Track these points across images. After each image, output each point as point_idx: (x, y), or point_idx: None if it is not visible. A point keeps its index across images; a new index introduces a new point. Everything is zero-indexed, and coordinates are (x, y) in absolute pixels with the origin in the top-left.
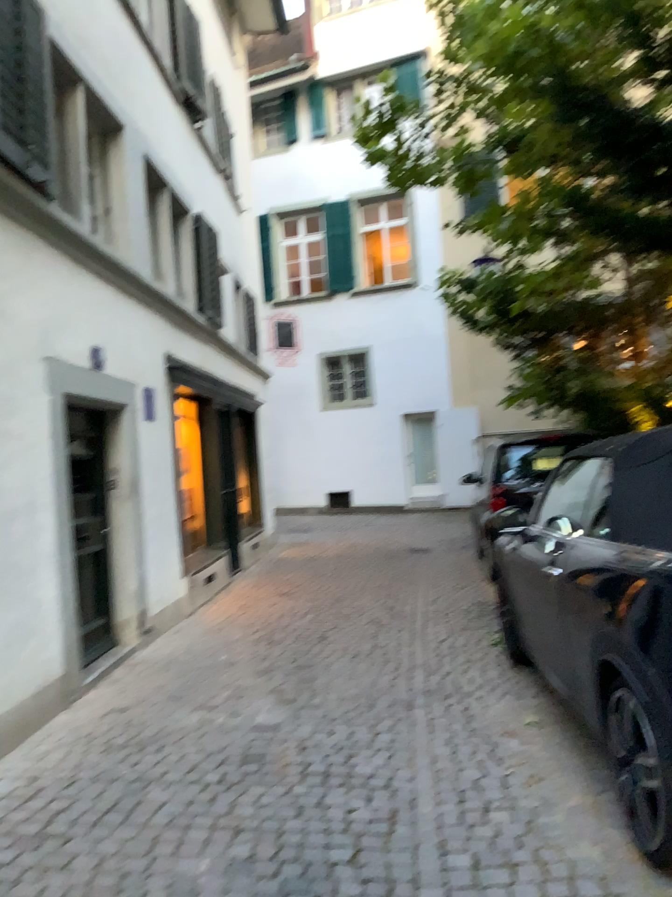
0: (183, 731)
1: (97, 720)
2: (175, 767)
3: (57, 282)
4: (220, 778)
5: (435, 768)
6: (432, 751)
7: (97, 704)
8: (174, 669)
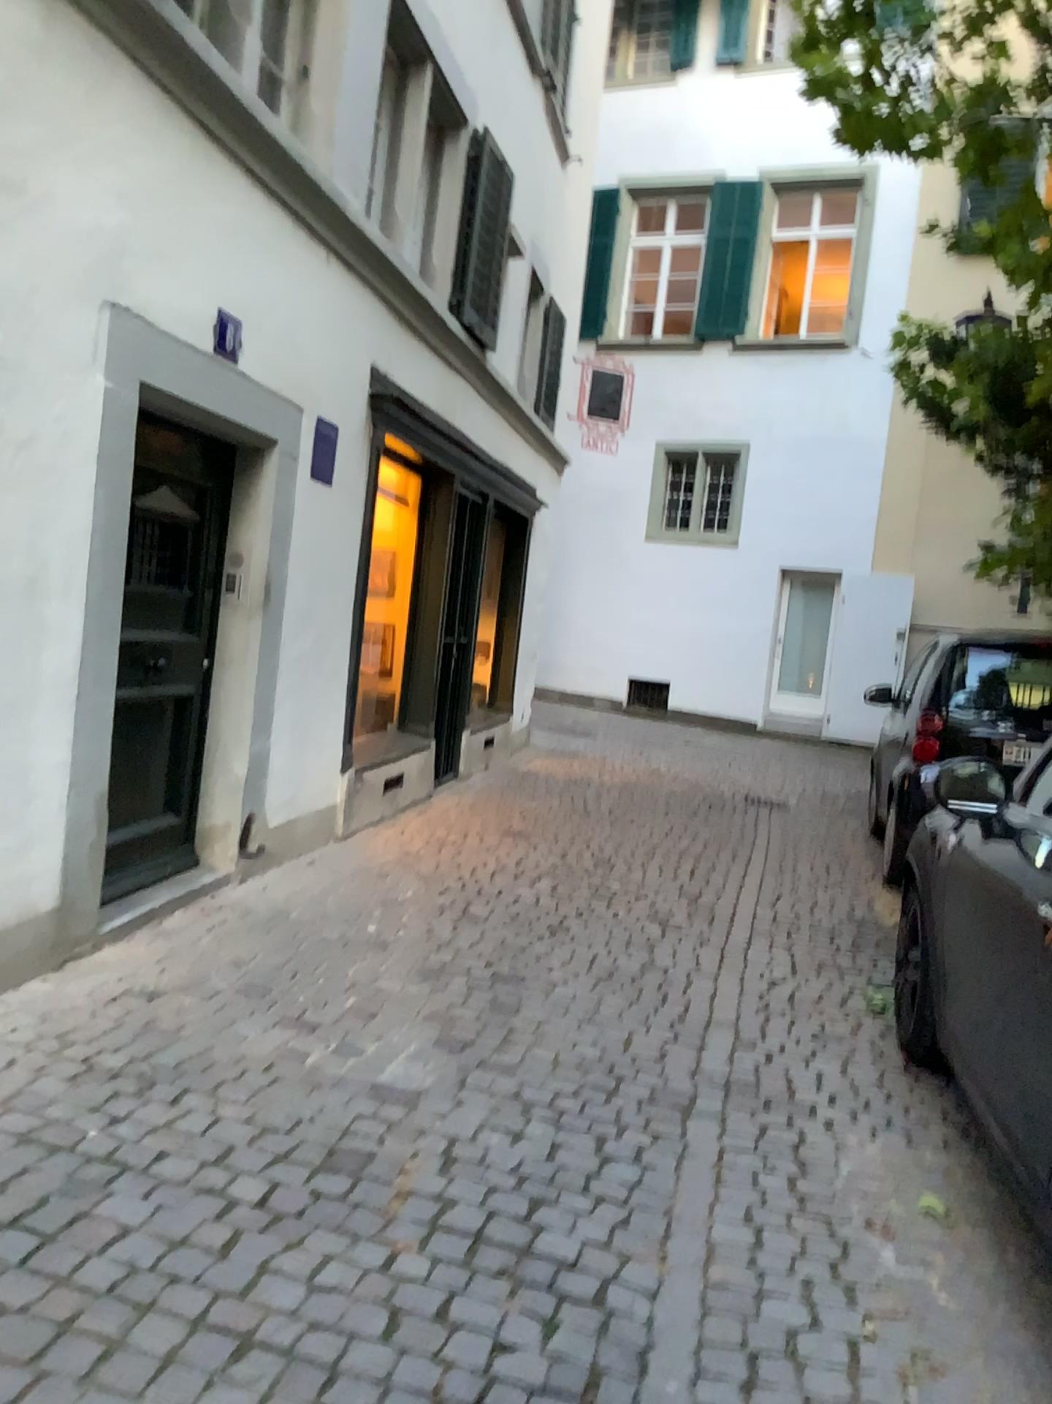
0: (238, 1065)
1: (93, 1005)
2: (188, 1145)
3: (157, 165)
4: (261, 1196)
5: (709, 1277)
6: (710, 1229)
7: (107, 974)
8: (271, 934)
